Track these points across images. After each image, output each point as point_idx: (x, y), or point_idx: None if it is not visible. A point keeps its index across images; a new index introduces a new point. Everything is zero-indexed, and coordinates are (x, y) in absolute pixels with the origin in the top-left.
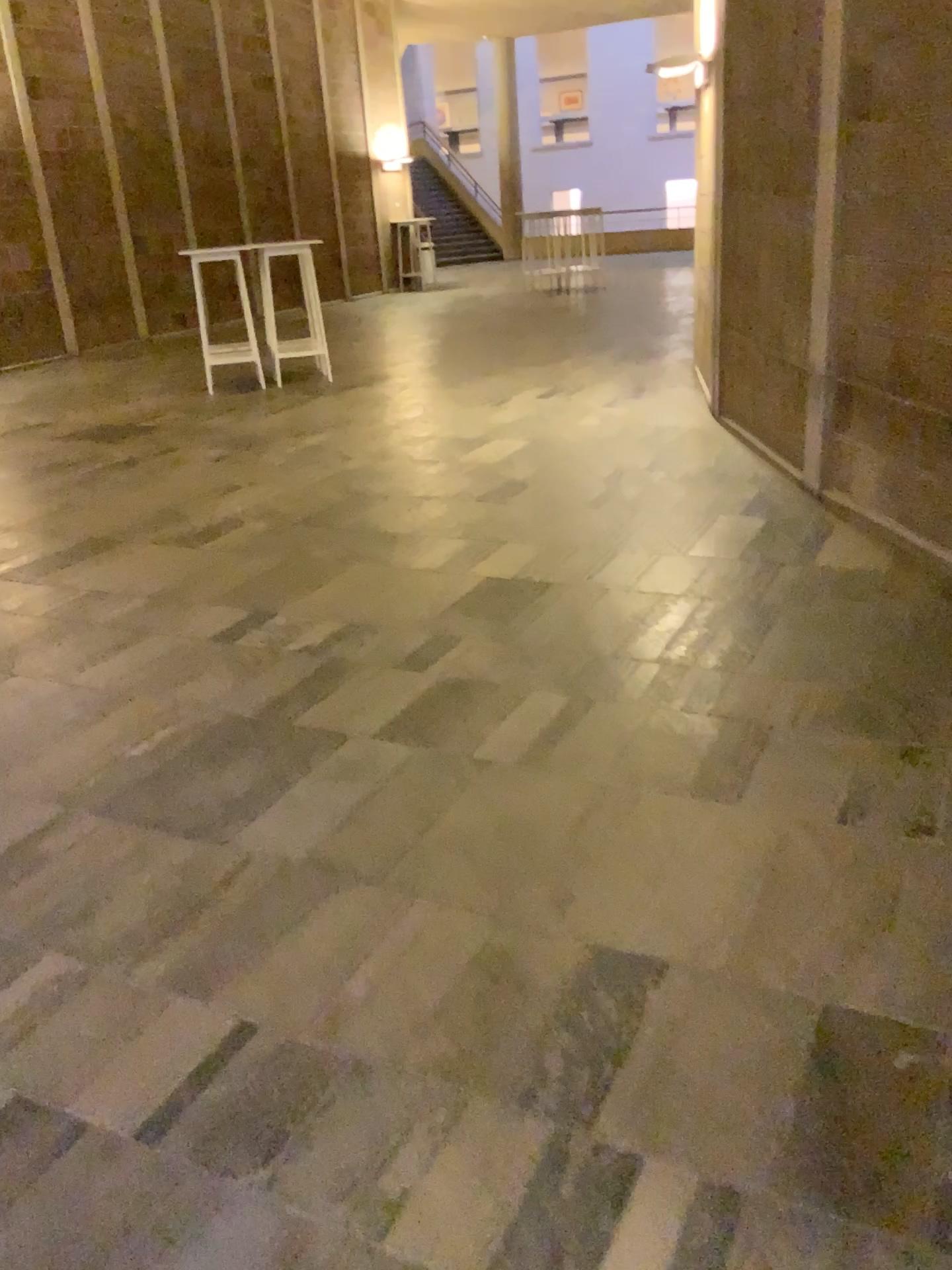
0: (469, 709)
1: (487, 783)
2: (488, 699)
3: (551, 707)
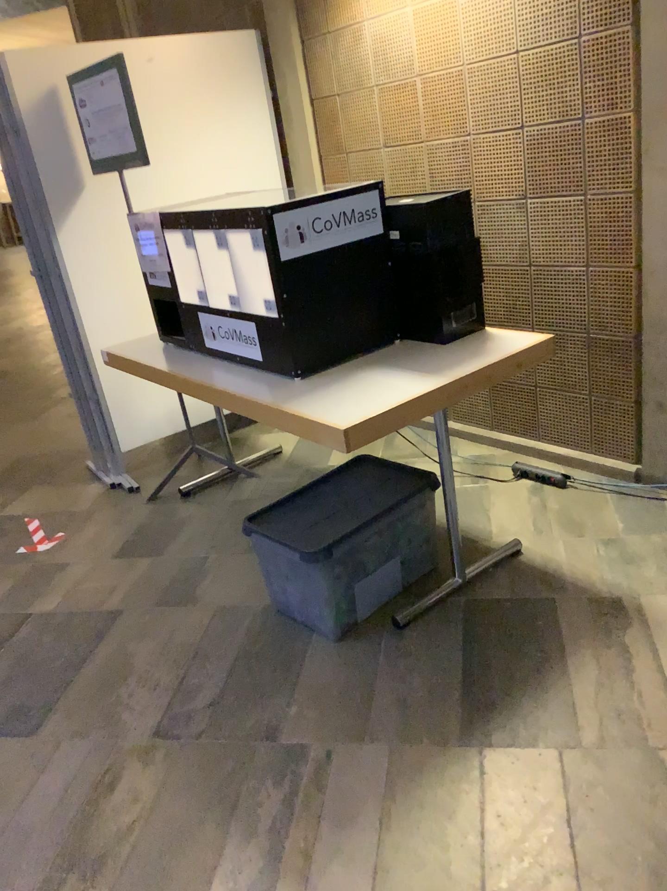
0: None
1: None
2: None
3: None
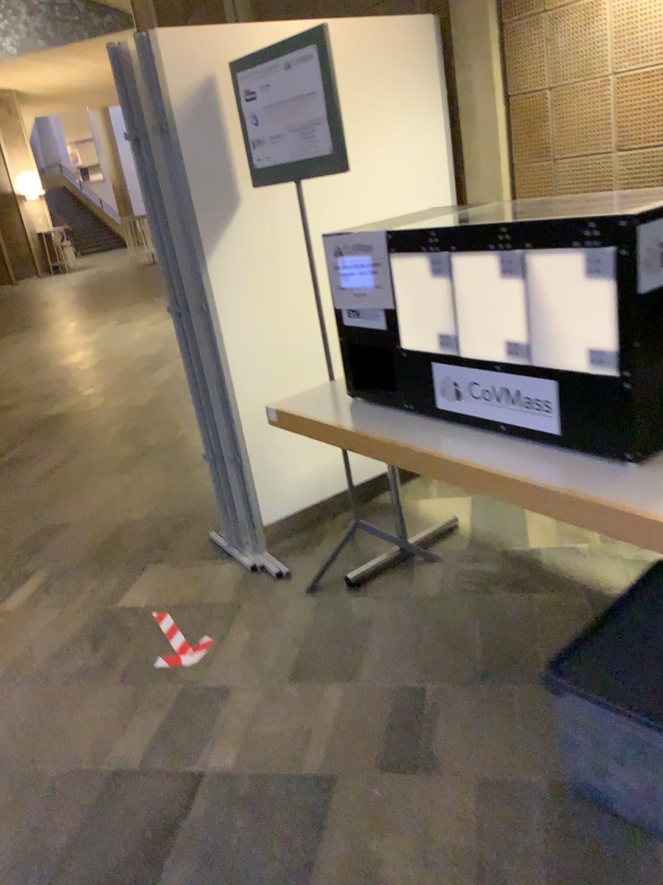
0: (18, 465)
1: (18, 489)
2: (29, 460)
3: (58, 458)
